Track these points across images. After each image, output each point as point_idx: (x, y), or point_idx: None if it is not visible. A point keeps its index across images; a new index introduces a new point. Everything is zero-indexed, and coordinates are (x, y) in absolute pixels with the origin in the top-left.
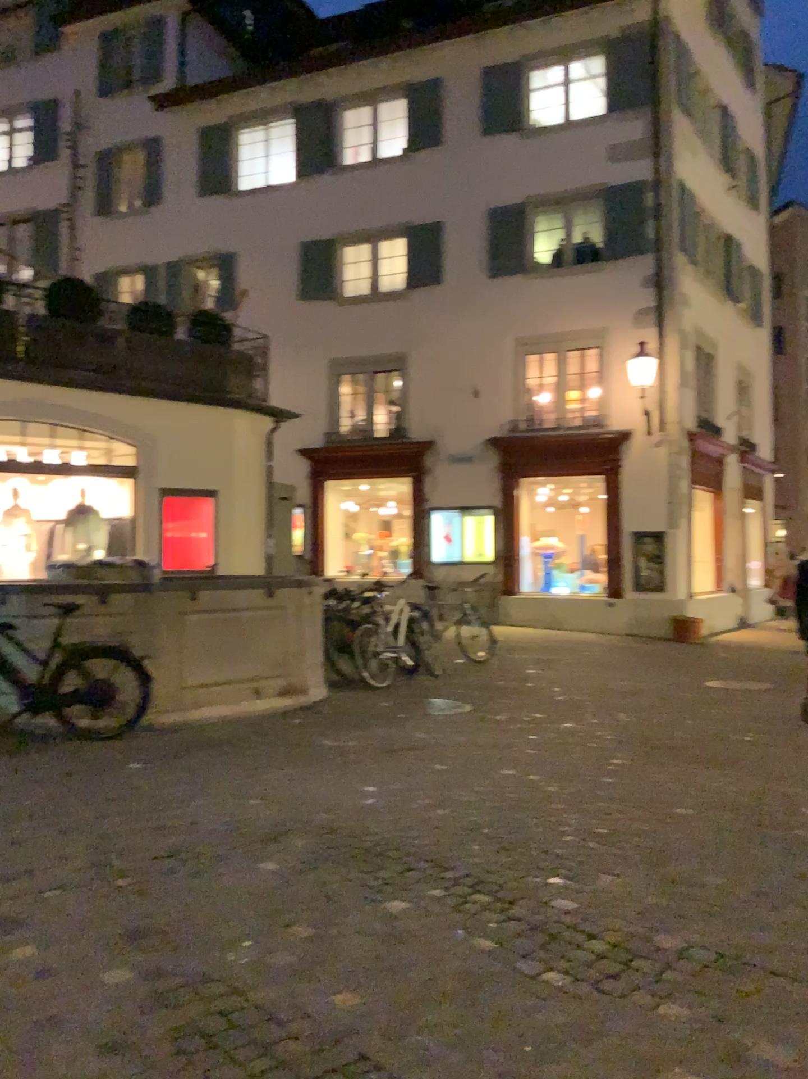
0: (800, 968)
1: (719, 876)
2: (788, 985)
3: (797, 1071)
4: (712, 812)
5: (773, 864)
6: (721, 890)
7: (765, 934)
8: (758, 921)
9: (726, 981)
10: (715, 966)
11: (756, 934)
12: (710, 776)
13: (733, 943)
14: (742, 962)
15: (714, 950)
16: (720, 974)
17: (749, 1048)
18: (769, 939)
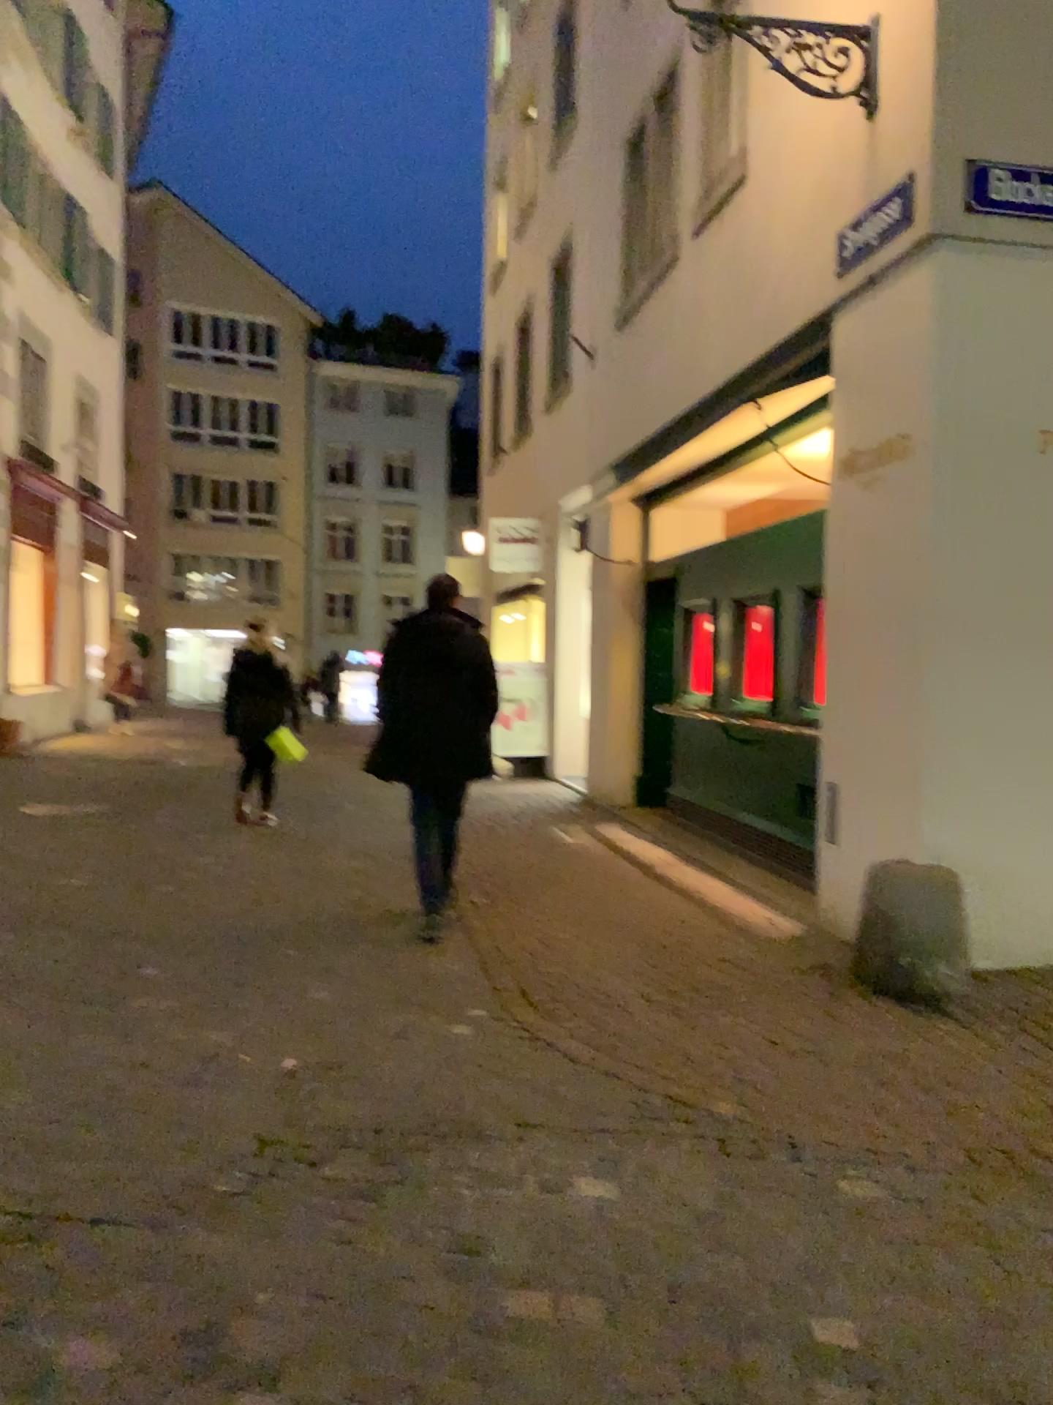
0: (135, 1202)
1: (25, 1091)
2: (117, 1231)
3: (124, 1364)
4: (22, 996)
5: (104, 1057)
6: (28, 1112)
7: (88, 1164)
8: (79, 1146)
9: (27, 1255)
10: (10, 1235)
11: (76, 1167)
12: (23, 944)
13: (41, 1190)
14: (53, 1217)
15: (11, 1210)
16: (17, 1248)
17: (55, 1353)
18: (93, 1169)
